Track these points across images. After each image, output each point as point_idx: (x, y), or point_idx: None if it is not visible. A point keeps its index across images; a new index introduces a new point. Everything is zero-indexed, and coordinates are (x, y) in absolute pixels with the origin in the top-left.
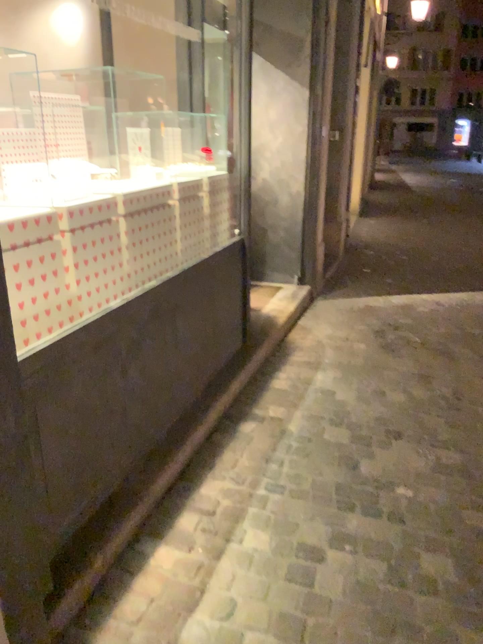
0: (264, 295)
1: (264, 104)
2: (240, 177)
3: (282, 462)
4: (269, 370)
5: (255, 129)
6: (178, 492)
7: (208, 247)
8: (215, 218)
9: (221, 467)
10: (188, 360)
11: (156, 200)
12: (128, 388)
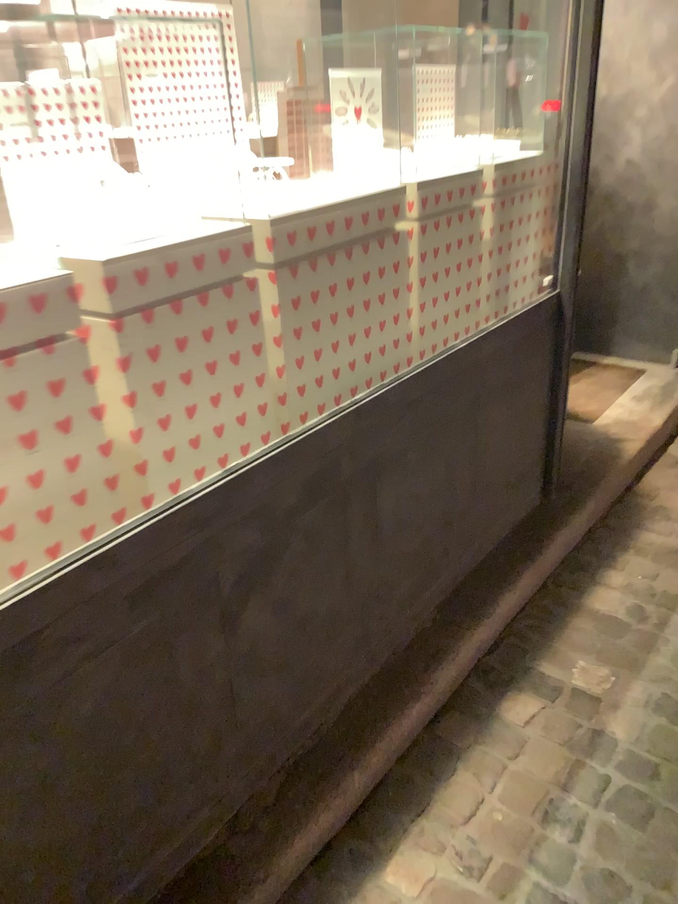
0: (599, 384)
1: (640, 7)
2: (565, 168)
3: (580, 826)
4: (586, 559)
5: (617, 61)
6: (339, 873)
7: (484, 310)
8: (507, 250)
9: (443, 815)
10: (407, 559)
11: (364, 225)
12: (246, 654)
